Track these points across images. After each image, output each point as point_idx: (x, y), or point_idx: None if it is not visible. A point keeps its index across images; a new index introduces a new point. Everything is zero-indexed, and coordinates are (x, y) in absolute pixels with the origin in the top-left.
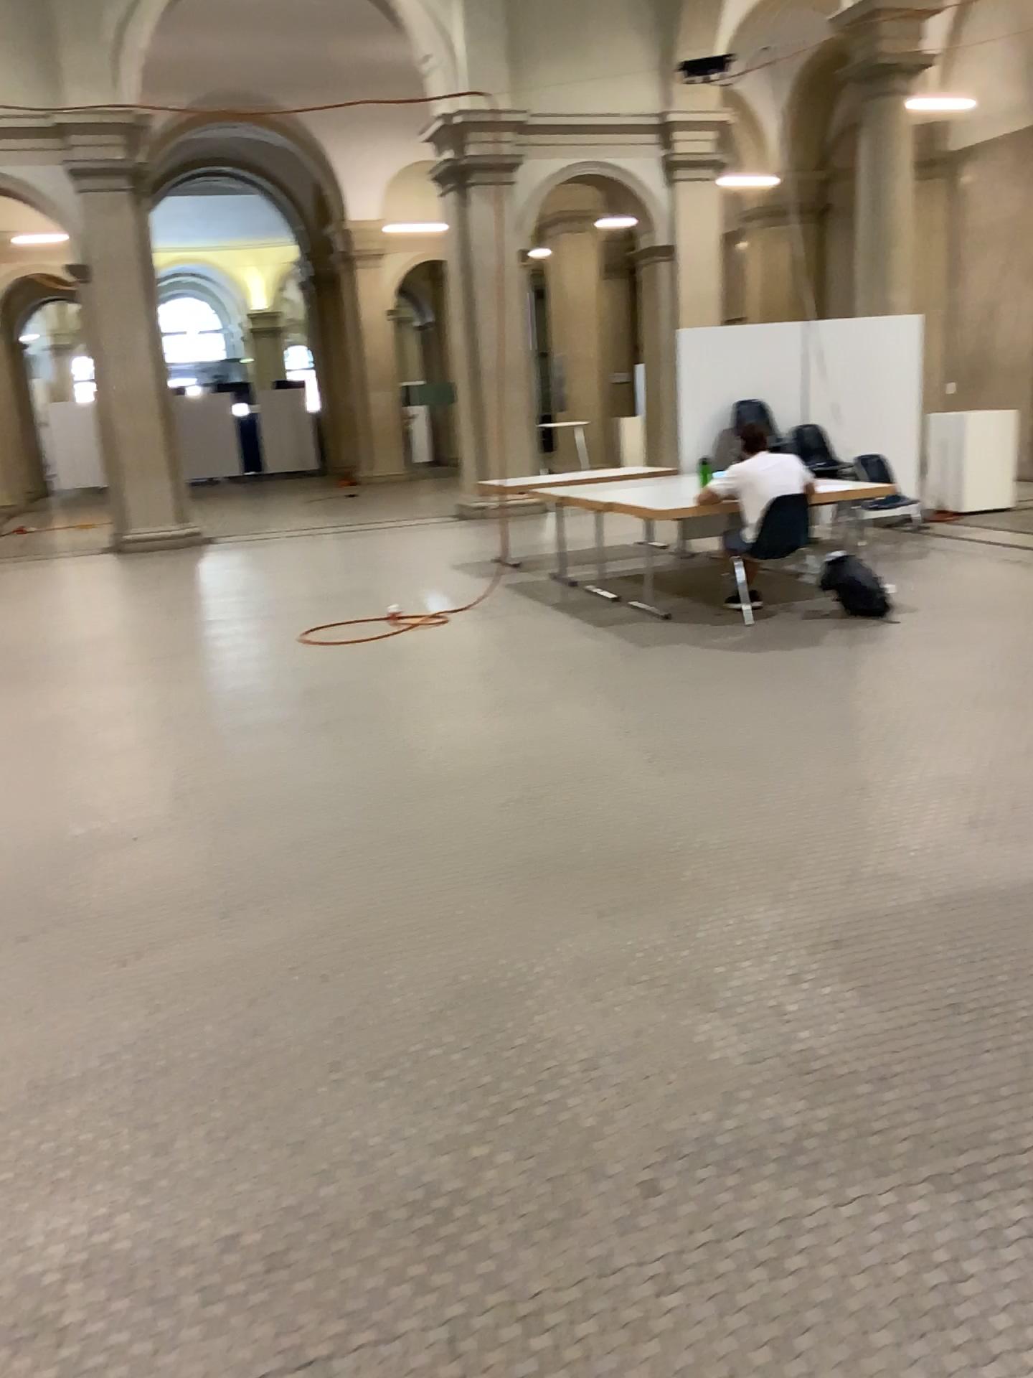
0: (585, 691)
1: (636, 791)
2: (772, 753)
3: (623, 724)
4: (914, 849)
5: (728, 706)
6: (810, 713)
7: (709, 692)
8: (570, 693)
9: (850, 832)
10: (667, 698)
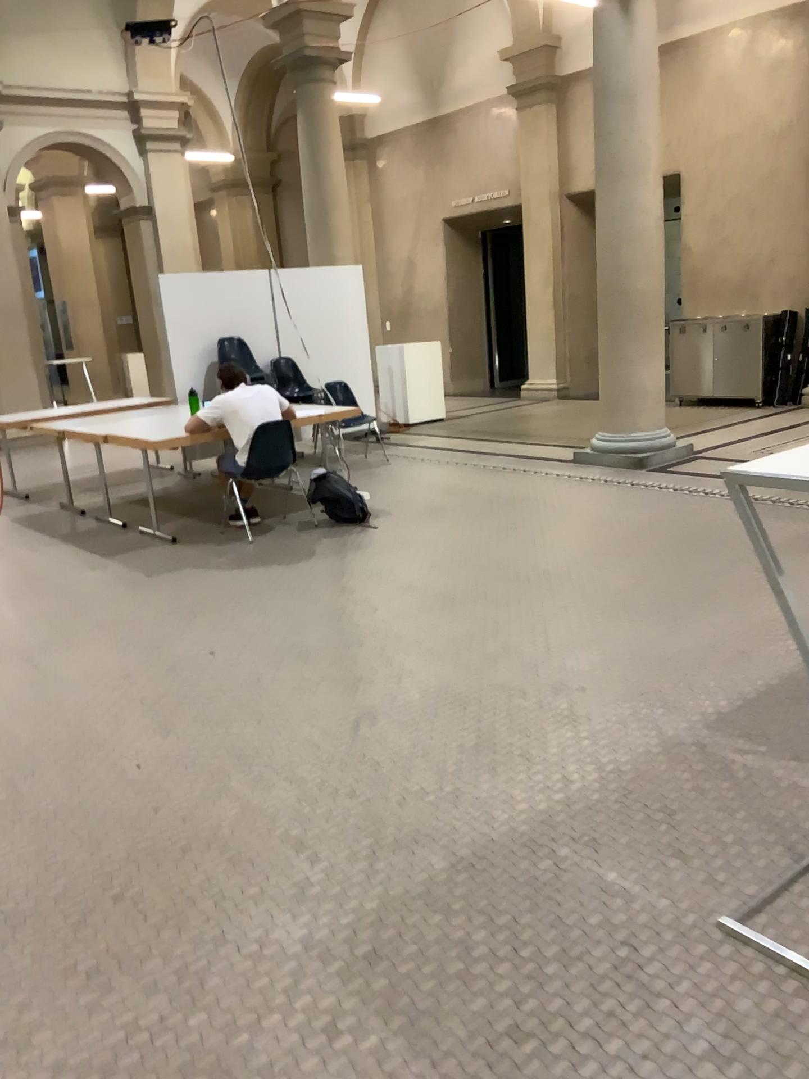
0: (86, 635)
1: (136, 757)
2: (277, 685)
3: (124, 670)
4: (426, 784)
5: (232, 635)
6: (310, 632)
7: (212, 620)
8: (69, 640)
9: (361, 774)
10: (171, 632)
